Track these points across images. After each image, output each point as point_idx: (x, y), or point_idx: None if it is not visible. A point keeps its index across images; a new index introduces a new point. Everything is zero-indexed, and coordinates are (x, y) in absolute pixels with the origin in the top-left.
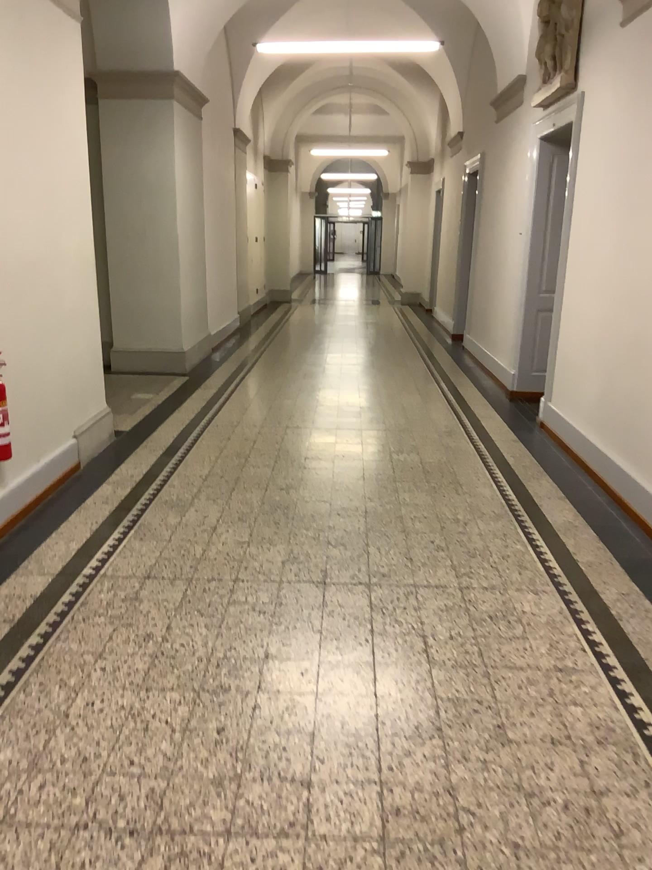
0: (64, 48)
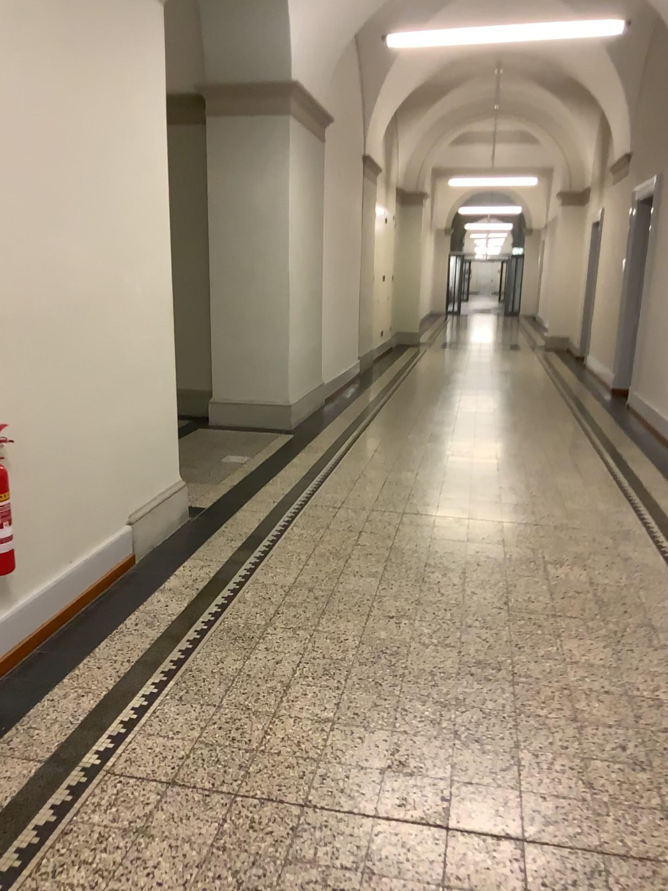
0: (137, 29)
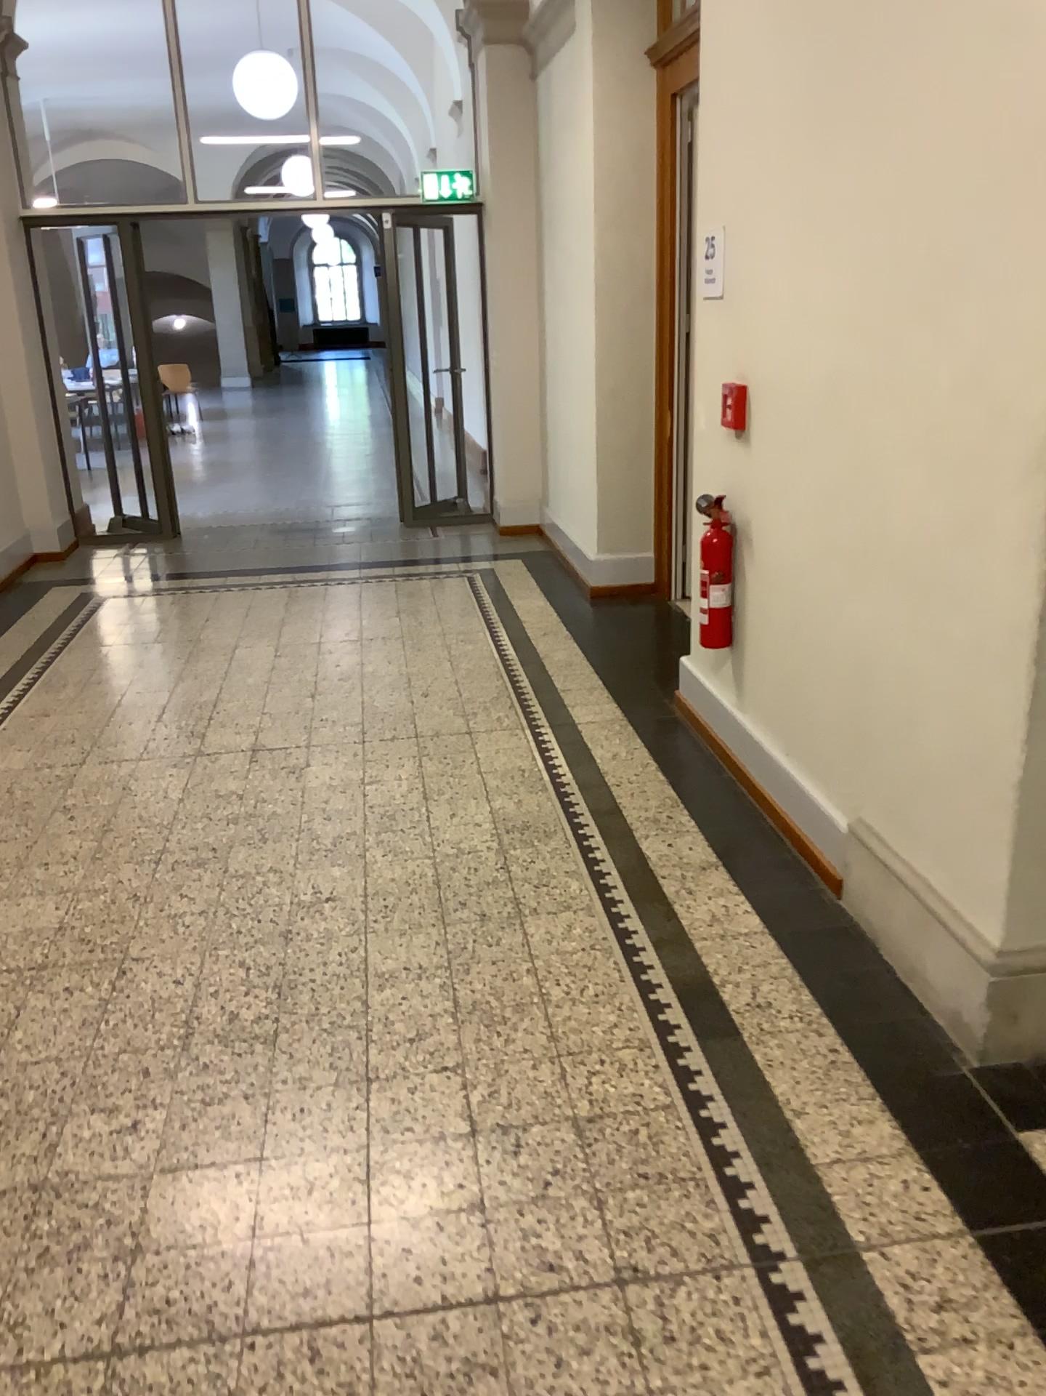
0: None
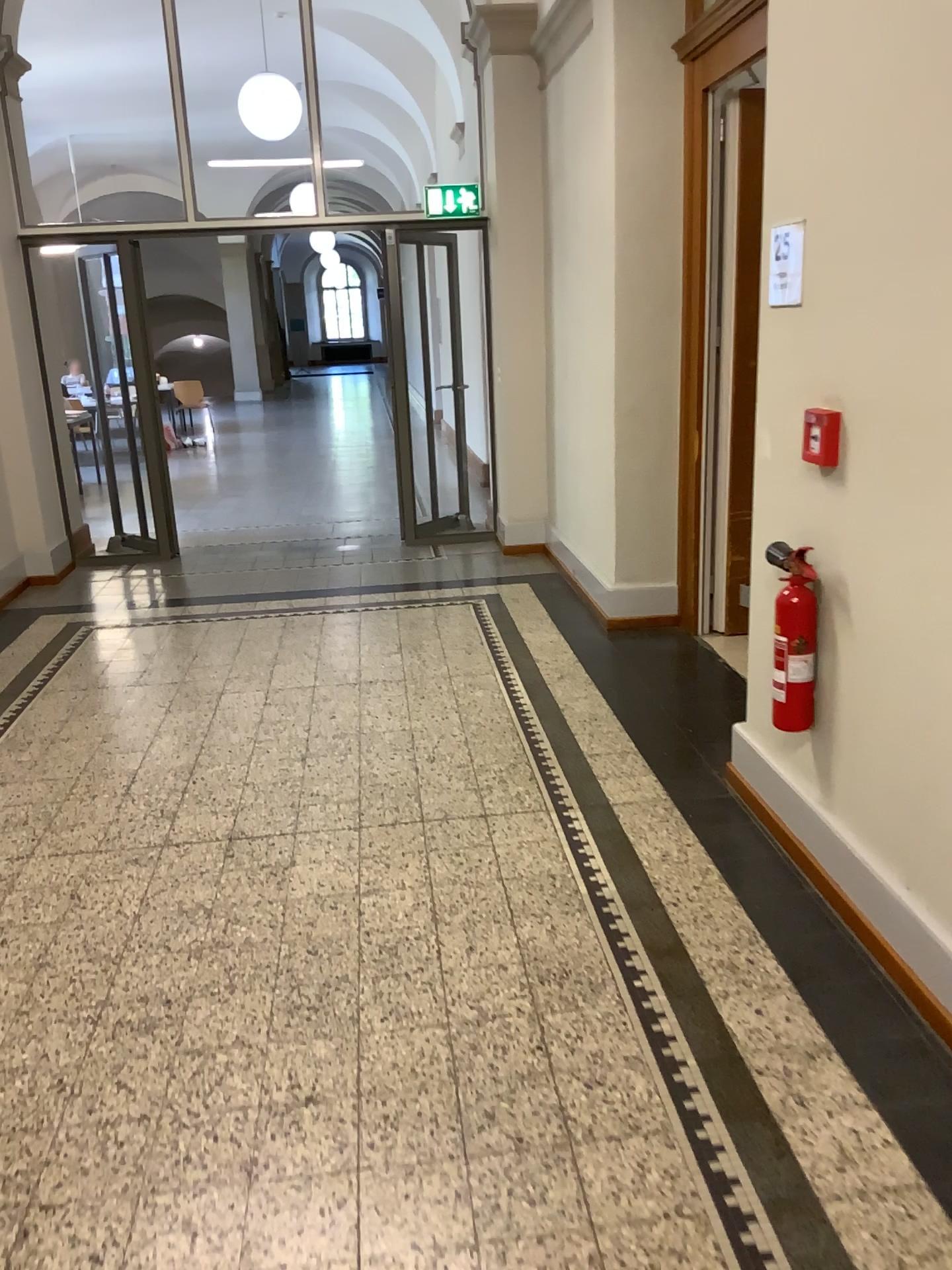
0: None
